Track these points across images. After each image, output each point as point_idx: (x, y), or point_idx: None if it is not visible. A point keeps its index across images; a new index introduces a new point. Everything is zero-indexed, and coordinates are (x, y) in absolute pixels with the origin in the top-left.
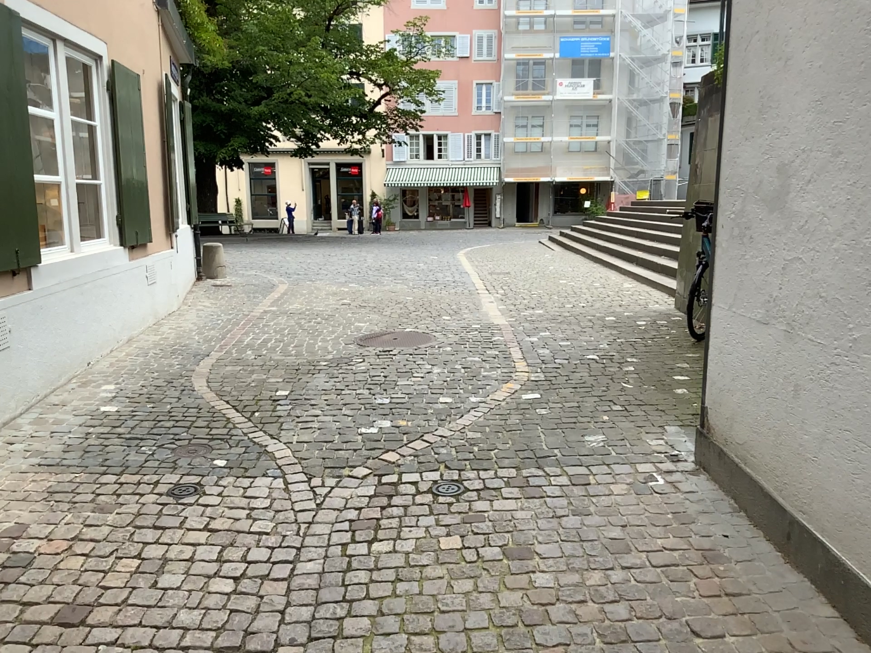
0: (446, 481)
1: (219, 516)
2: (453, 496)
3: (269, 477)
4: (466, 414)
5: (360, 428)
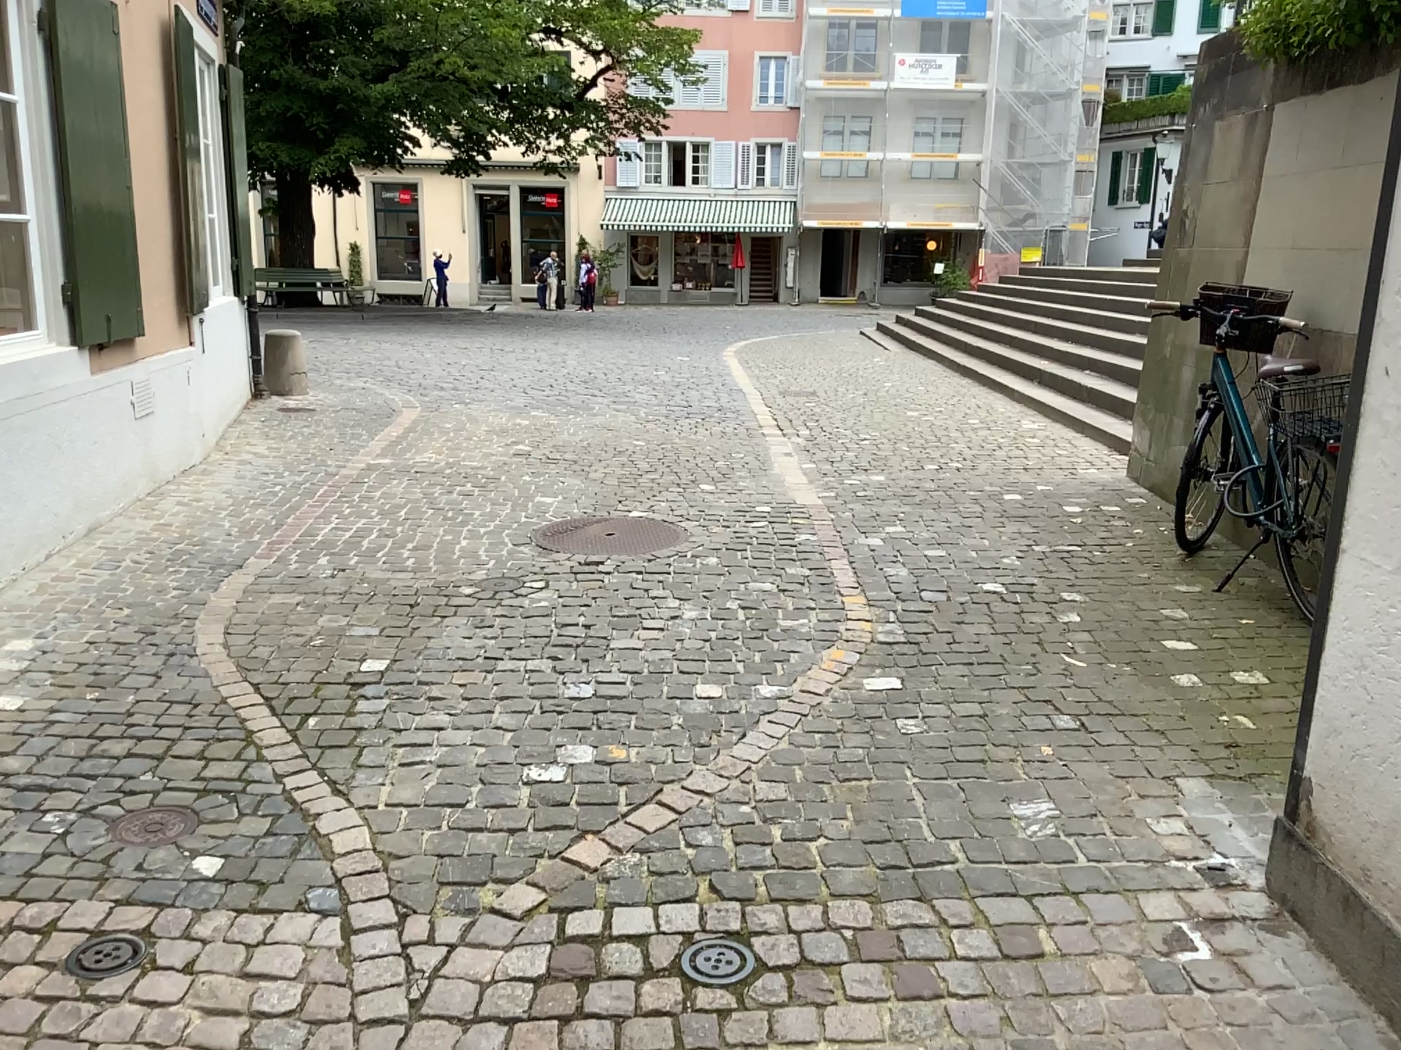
0: (713, 934)
1: (170, 1044)
2: (731, 990)
3: (311, 915)
4: (753, 733)
5: (527, 766)
